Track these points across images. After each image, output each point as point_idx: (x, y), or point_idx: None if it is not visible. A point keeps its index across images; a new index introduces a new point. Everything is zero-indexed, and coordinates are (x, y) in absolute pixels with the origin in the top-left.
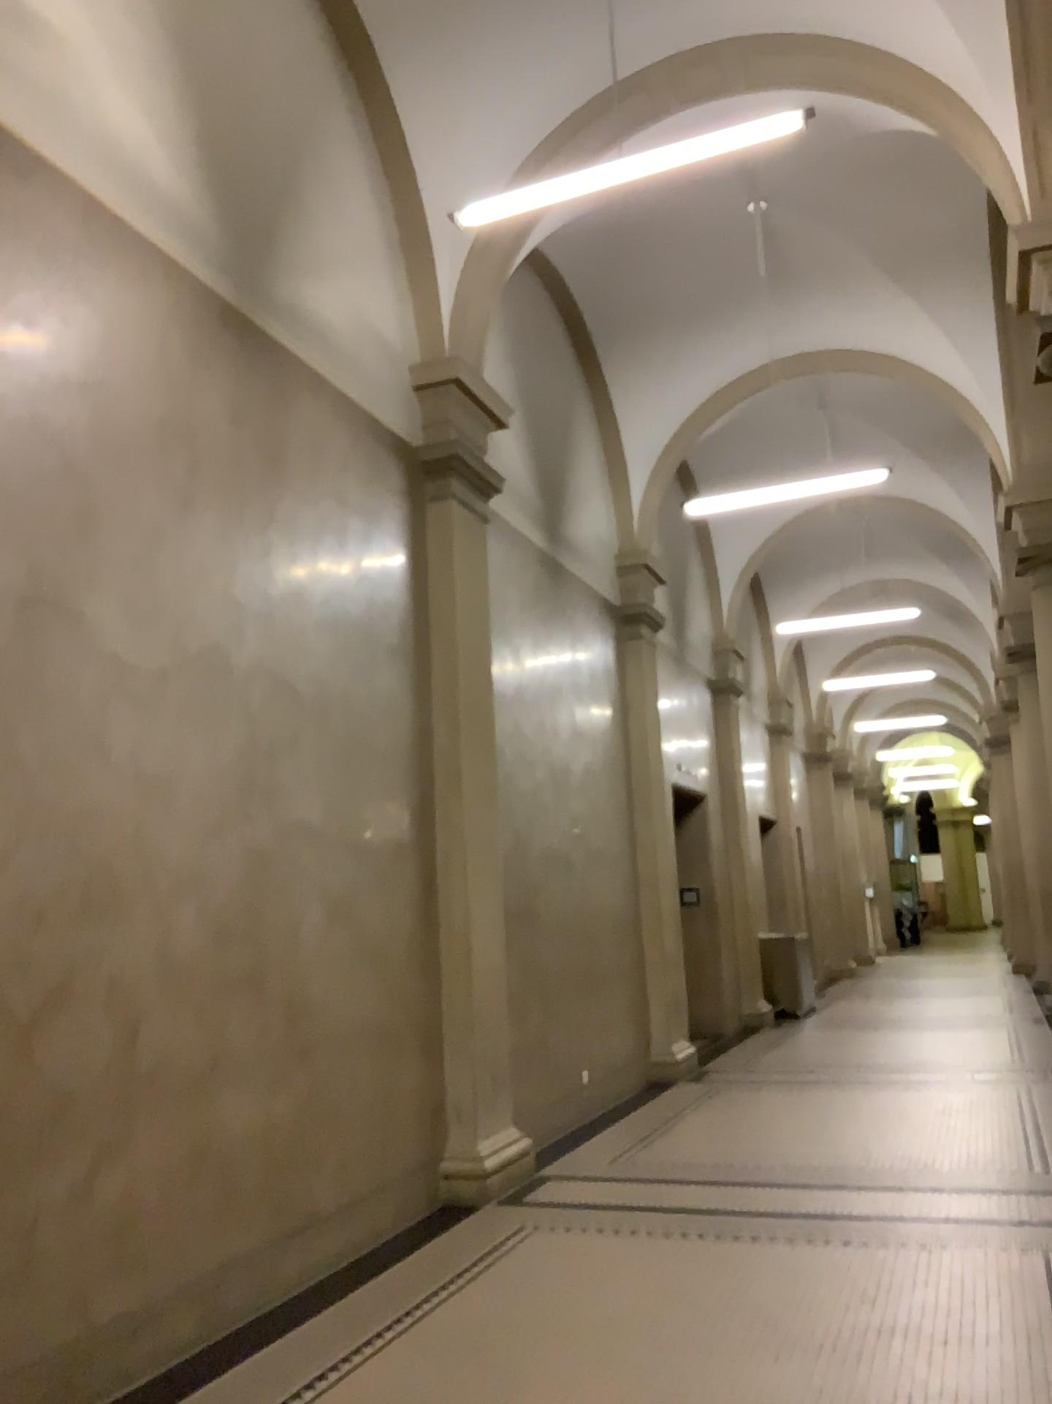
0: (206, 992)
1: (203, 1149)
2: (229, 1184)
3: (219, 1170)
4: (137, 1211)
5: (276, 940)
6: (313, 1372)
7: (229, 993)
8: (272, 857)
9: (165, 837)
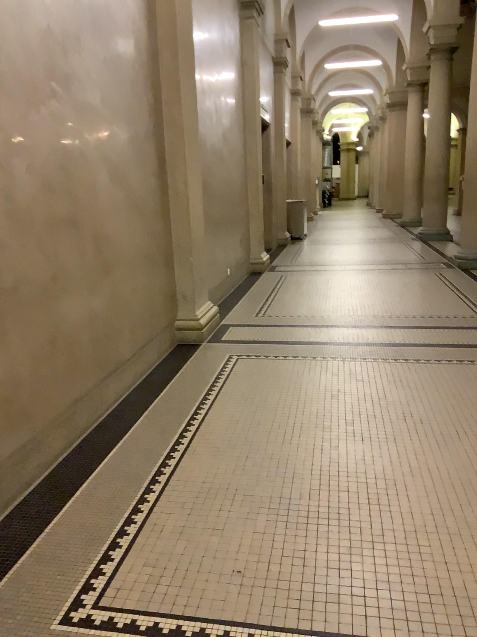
0: (46, 231)
1: (57, 337)
2: (75, 357)
3: (68, 348)
4: (21, 386)
5: (86, 194)
6: (154, 470)
7: (61, 232)
8: (78, 133)
9: (0, 105)
